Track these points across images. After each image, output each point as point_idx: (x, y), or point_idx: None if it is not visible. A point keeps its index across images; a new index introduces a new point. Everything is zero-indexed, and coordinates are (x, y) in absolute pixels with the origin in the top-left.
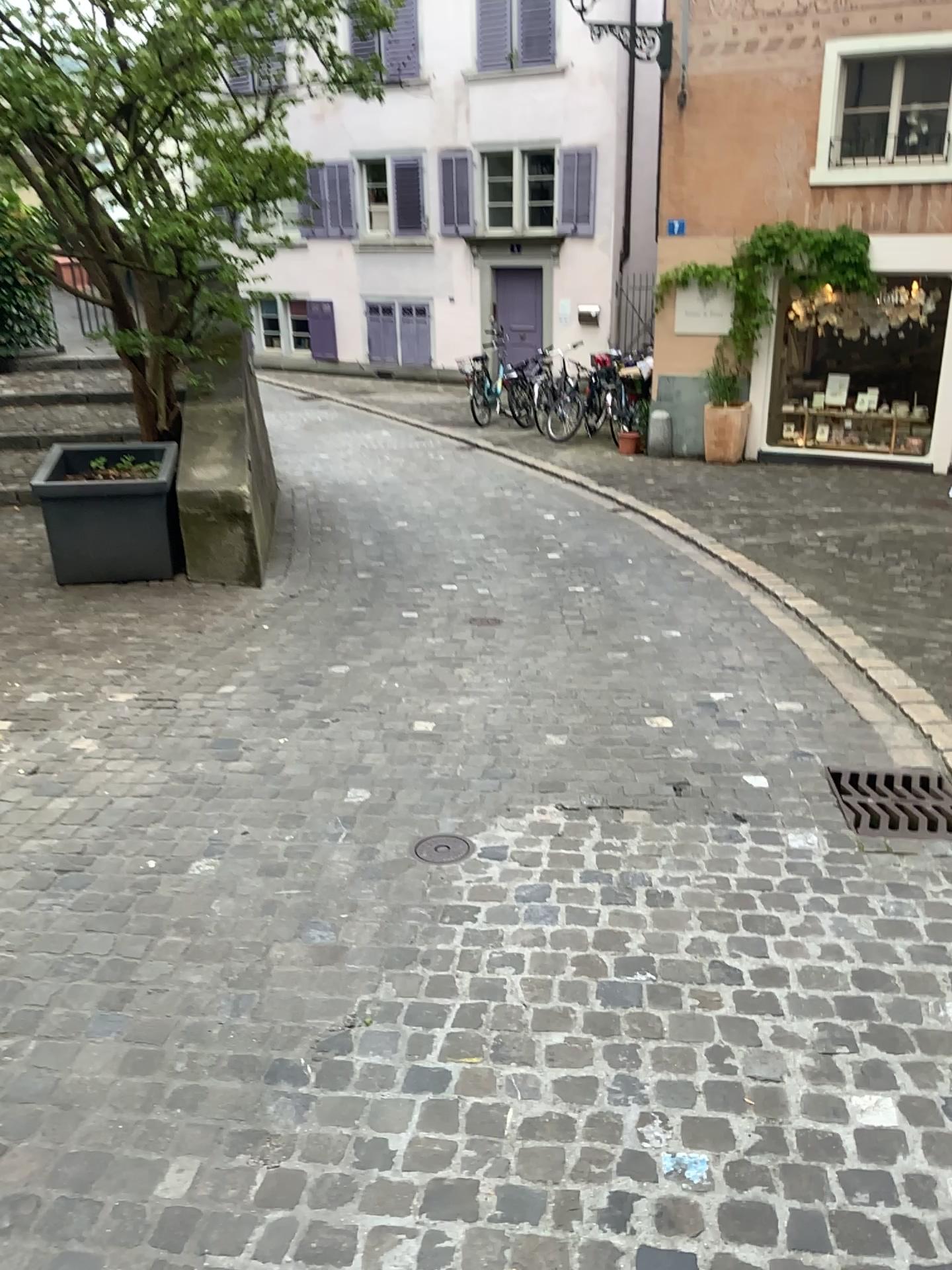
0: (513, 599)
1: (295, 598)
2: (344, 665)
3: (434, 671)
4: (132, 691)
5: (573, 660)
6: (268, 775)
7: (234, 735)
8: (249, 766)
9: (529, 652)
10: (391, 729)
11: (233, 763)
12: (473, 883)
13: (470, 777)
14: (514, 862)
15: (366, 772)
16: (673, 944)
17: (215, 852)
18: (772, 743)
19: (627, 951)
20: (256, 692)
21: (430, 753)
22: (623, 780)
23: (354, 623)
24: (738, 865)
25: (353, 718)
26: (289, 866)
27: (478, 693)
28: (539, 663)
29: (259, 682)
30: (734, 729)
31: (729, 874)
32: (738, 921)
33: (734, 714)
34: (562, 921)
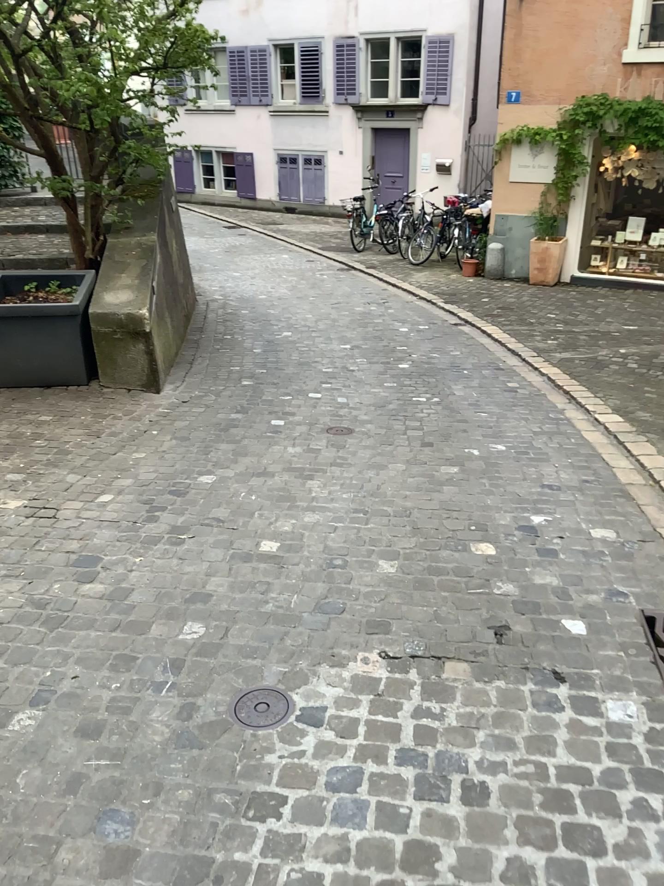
0: (365, 410)
1: (184, 405)
2: (211, 476)
3: (288, 484)
4: (23, 499)
5: (410, 476)
6: (116, 602)
7: (97, 553)
8: (101, 591)
9: (372, 465)
10: (238, 550)
11: (88, 585)
12: (284, 761)
13: (302, 611)
14: (329, 730)
15: (207, 601)
16: (486, 873)
17: (41, 702)
18: (588, 578)
19: (436, 881)
20: (130, 503)
21: (270, 579)
22: (445, 621)
23: (228, 431)
24: (557, 748)
25: (208, 535)
26: (107, 725)
27: (324, 509)
28: (380, 478)
29: (135, 491)
30: (552, 561)
31: (548, 762)
32: (558, 838)
33: (552, 543)
34: (369, 825)
